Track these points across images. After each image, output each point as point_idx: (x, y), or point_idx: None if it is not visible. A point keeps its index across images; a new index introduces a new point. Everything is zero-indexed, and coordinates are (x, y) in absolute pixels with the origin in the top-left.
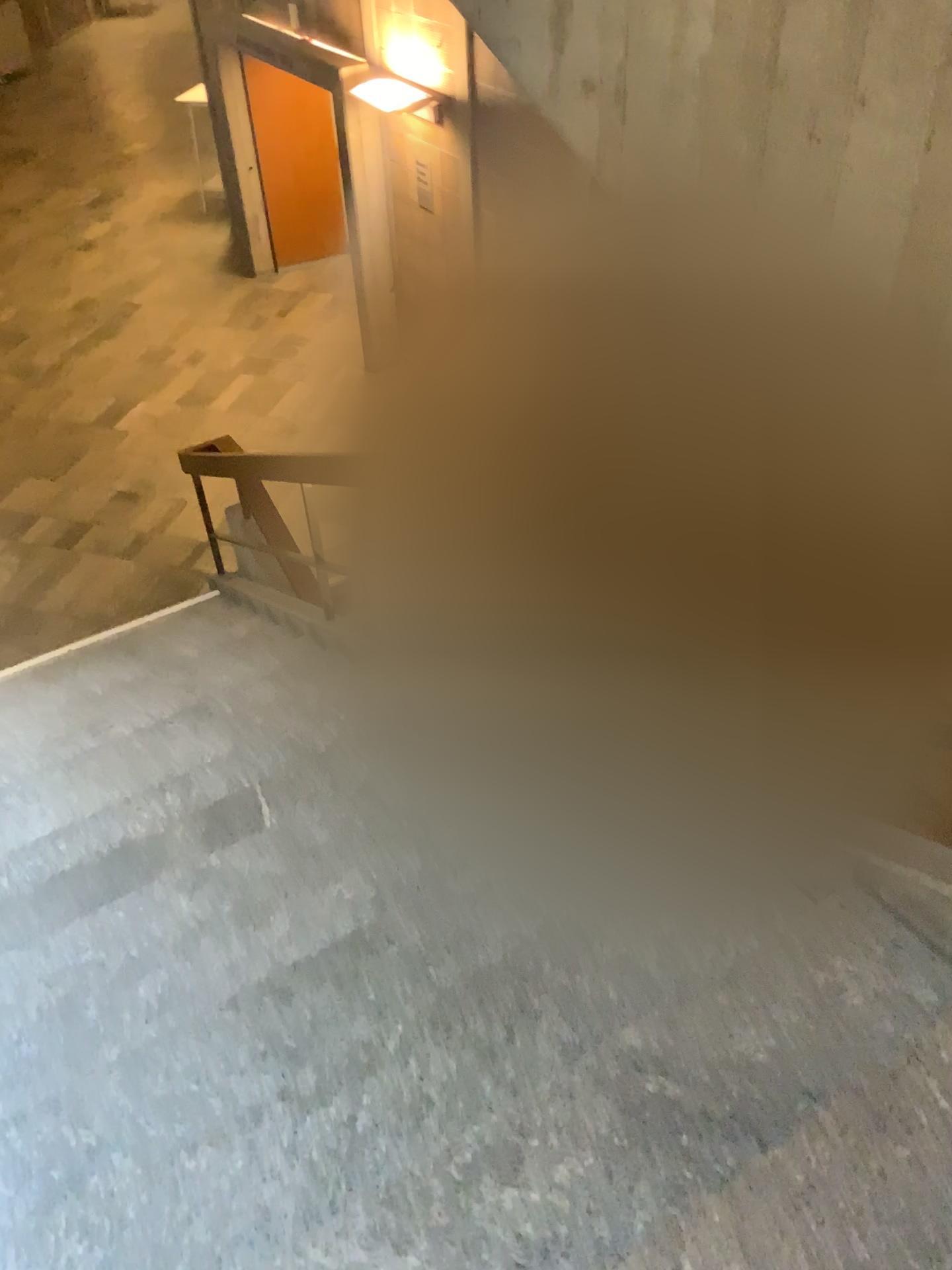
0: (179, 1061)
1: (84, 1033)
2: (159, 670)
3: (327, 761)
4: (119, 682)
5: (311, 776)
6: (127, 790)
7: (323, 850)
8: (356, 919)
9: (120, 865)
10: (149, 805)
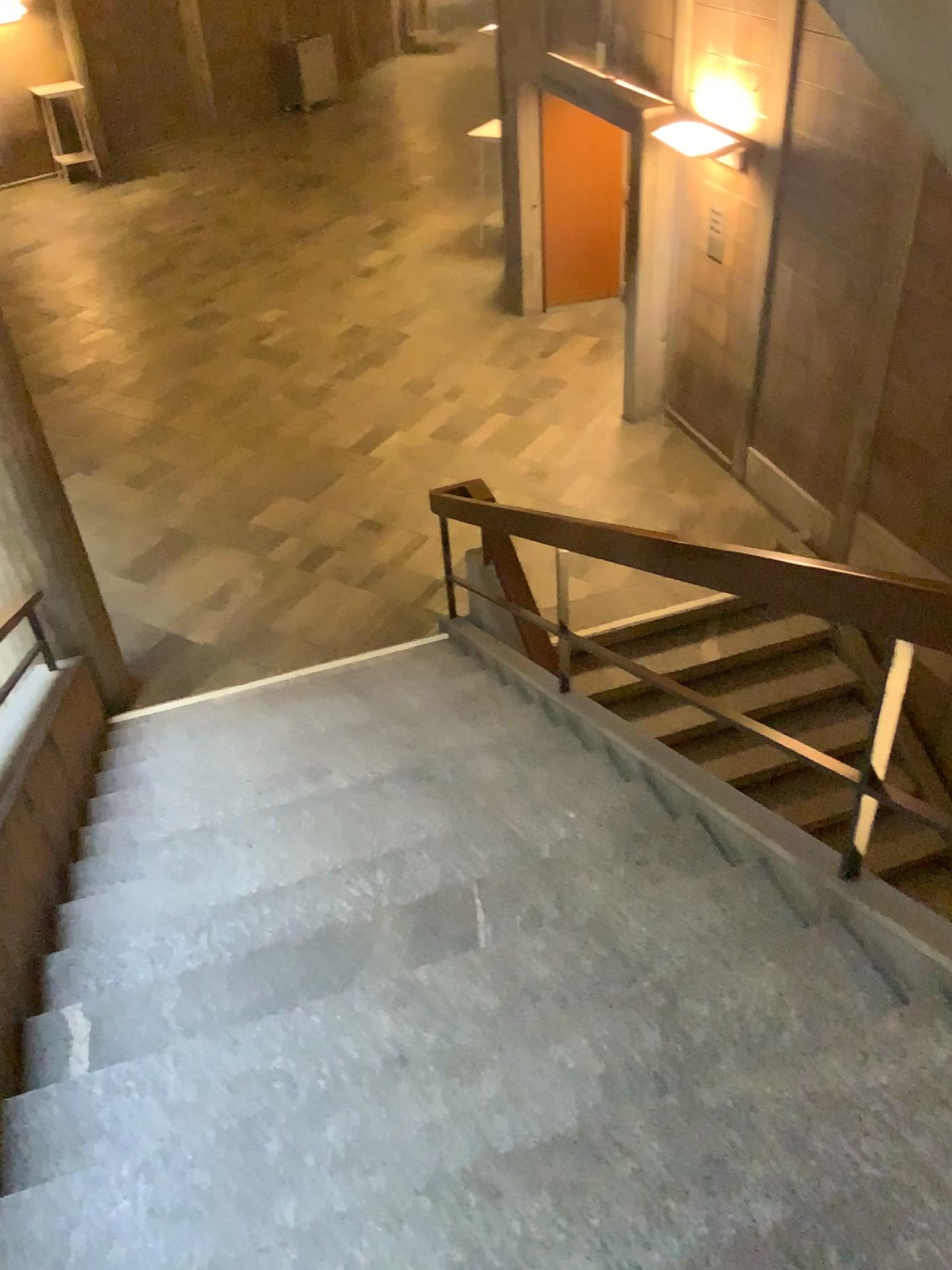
0: (361, 1246)
1: (262, 1170)
2: (382, 717)
3: (554, 869)
4: (341, 722)
5: (534, 884)
6: (336, 856)
7: (544, 989)
8: (579, 1098)
9: (321, 951)
10: (357, 880)
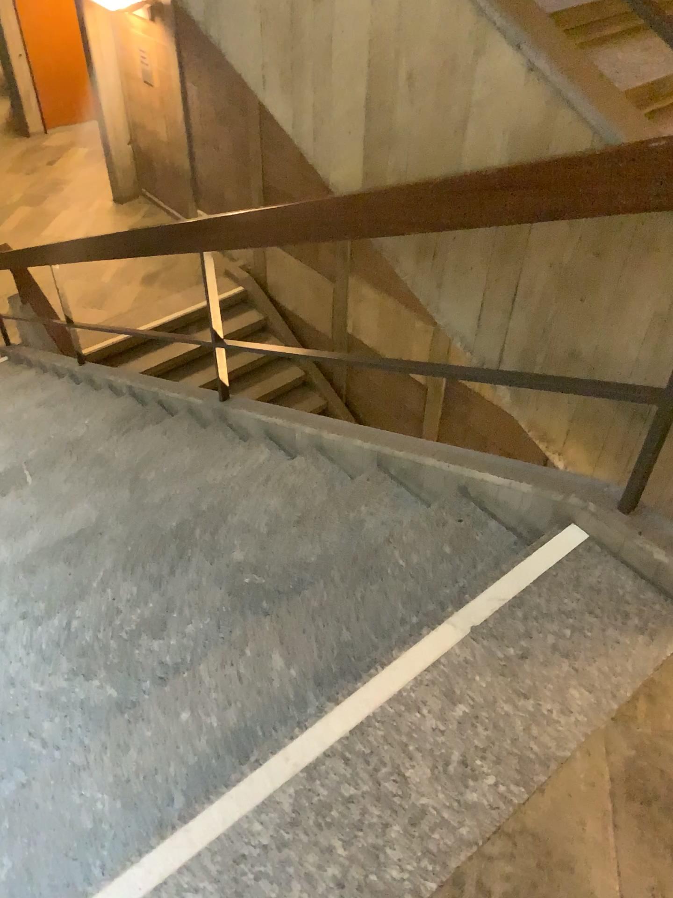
0: None
1: None
2: None
3: (79, 448)
4: None
5: (67, 457)
6: None
7: (72, 495)
8: (89, 527)
9: None
10: None
